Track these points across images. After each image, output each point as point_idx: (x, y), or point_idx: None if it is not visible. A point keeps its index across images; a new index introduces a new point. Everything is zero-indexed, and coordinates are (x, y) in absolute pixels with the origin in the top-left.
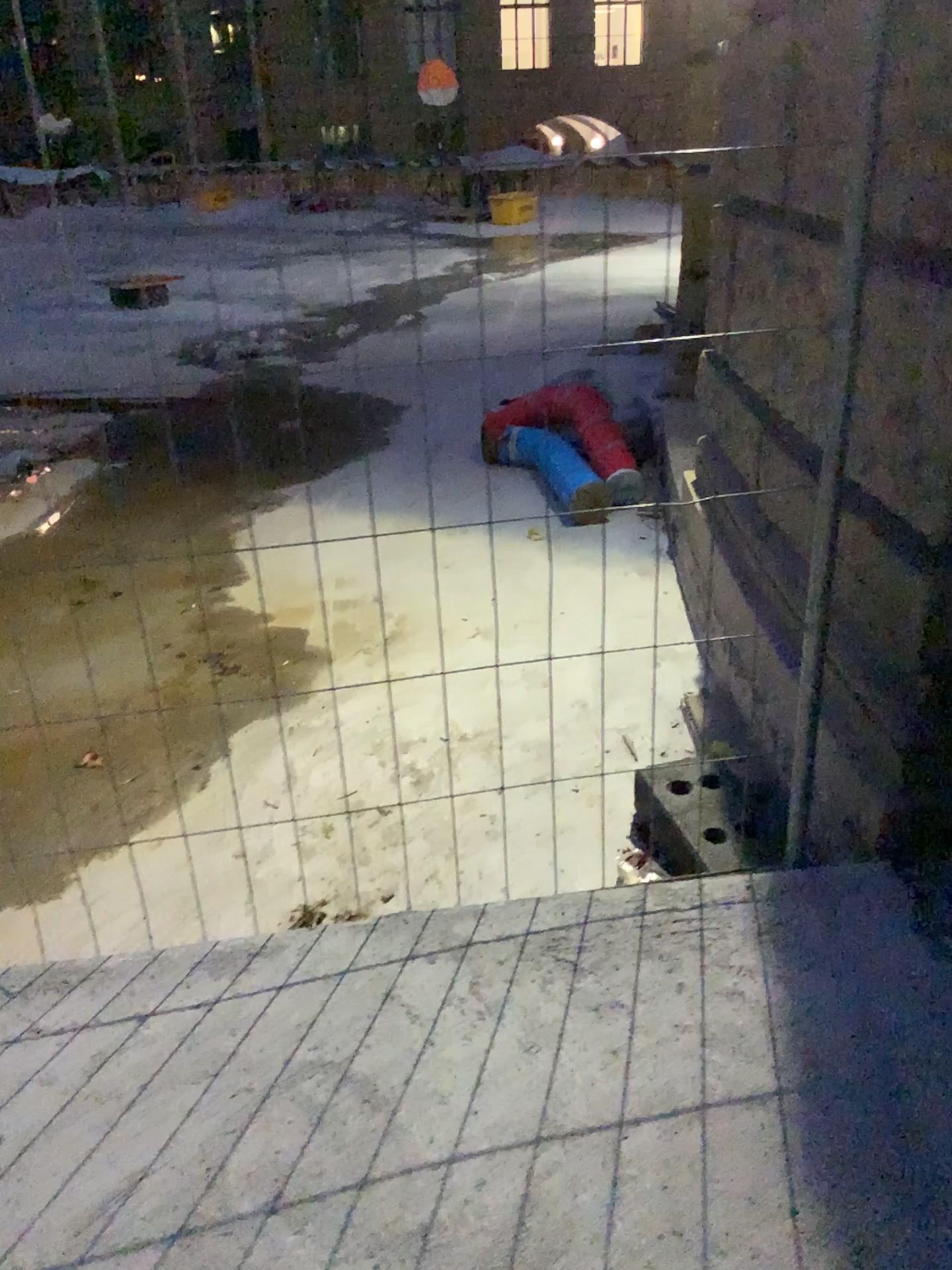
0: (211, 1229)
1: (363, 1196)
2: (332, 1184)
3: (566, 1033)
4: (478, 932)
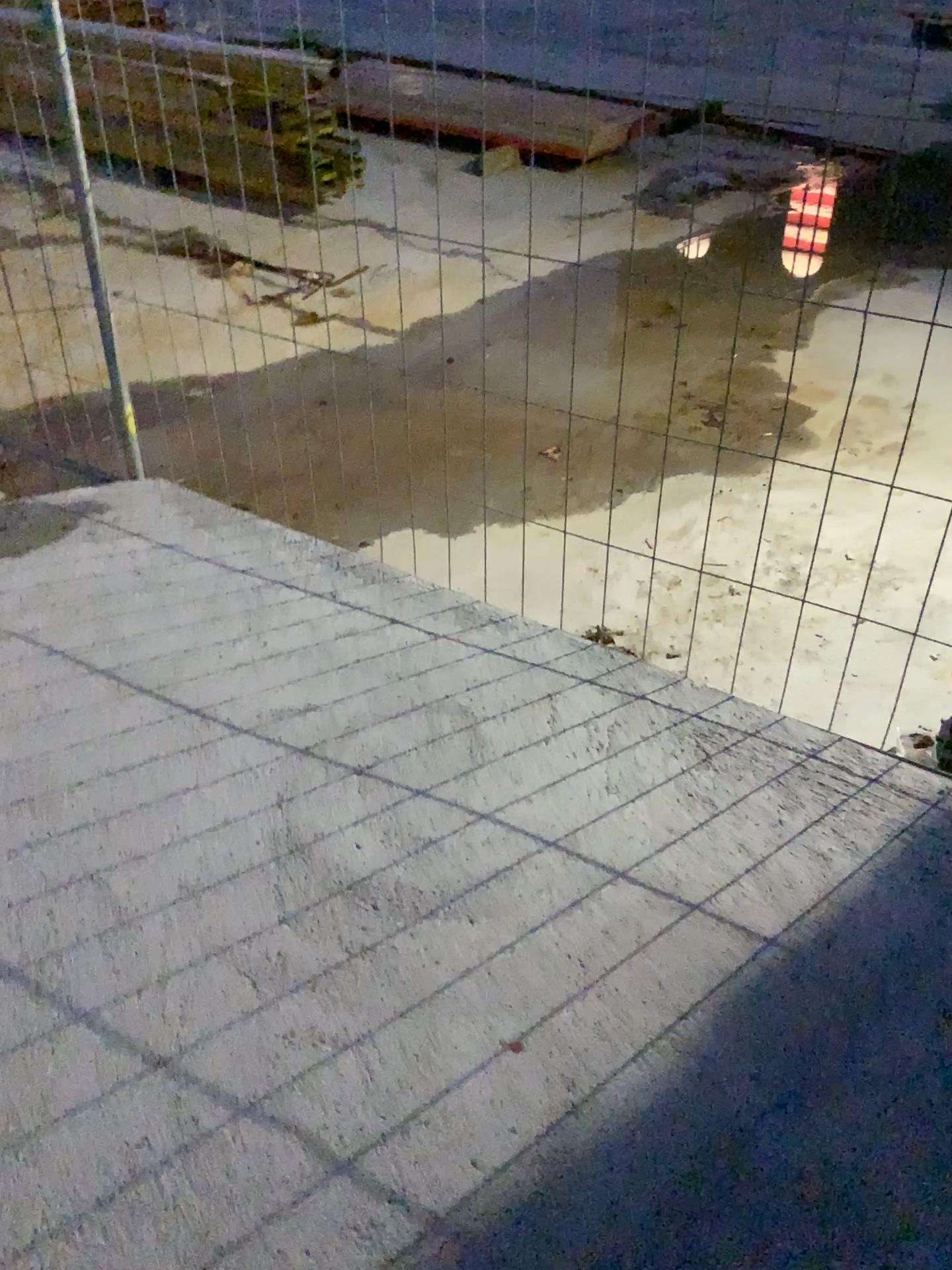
0: (315, 755)
1: (408, 795)
2: (398, 777)
3: (641, 792)
4: (656, 691)
